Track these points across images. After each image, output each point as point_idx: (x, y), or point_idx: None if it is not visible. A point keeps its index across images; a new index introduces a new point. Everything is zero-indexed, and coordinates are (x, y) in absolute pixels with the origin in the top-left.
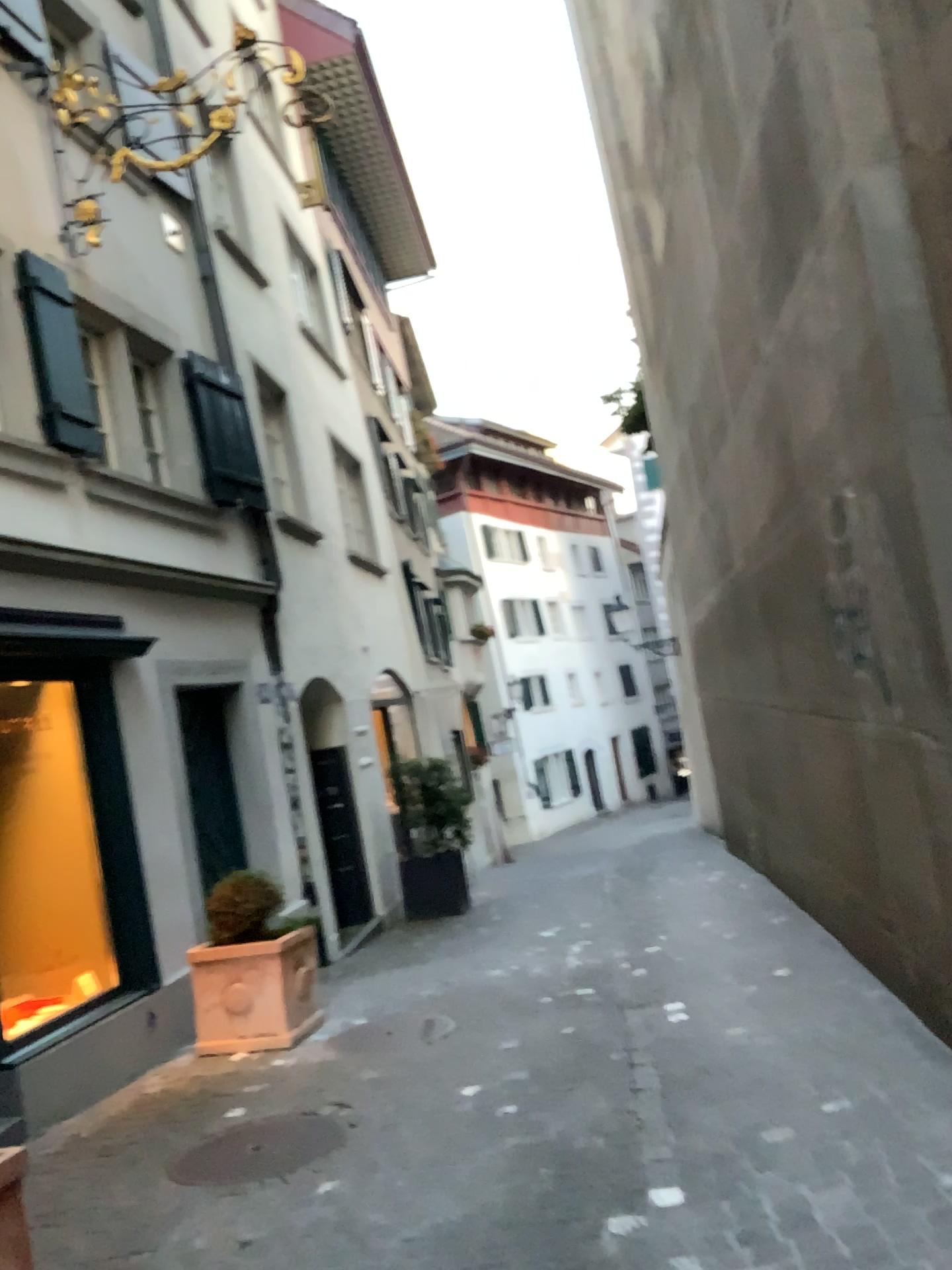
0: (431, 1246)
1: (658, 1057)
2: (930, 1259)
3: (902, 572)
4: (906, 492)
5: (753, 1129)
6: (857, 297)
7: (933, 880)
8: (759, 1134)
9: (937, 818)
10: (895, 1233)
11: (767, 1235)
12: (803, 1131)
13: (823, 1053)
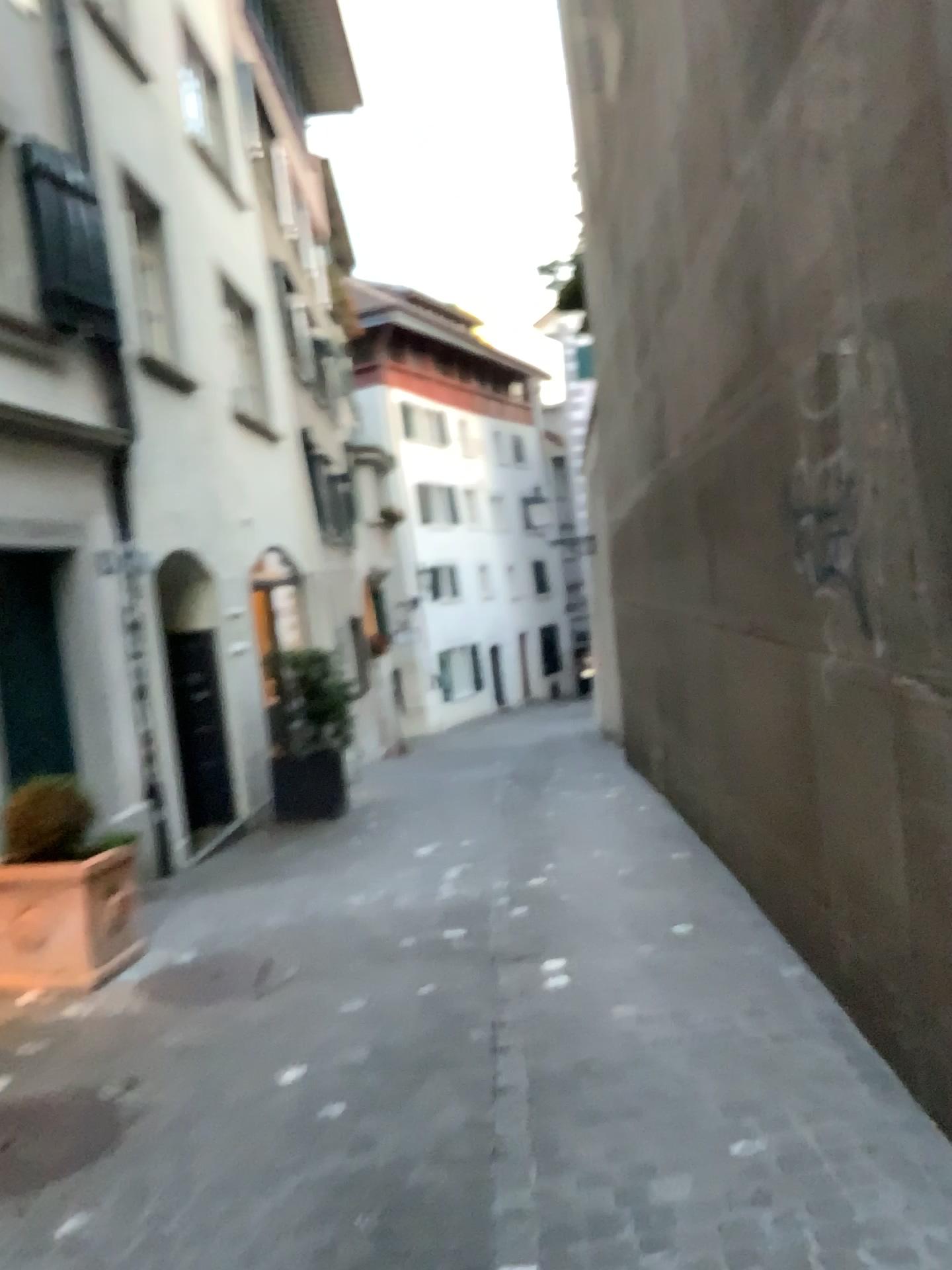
0: None
1: (527, 1045)
2: None
3: (921, 452)
4: (946, 332)
5: (640, 1179)
6: (905, 33)
7: (900, 867)
8: (647, 1190)
9: (921, 792)
10: None
11: None
12: (706, 1192)
13: (730, 1058)
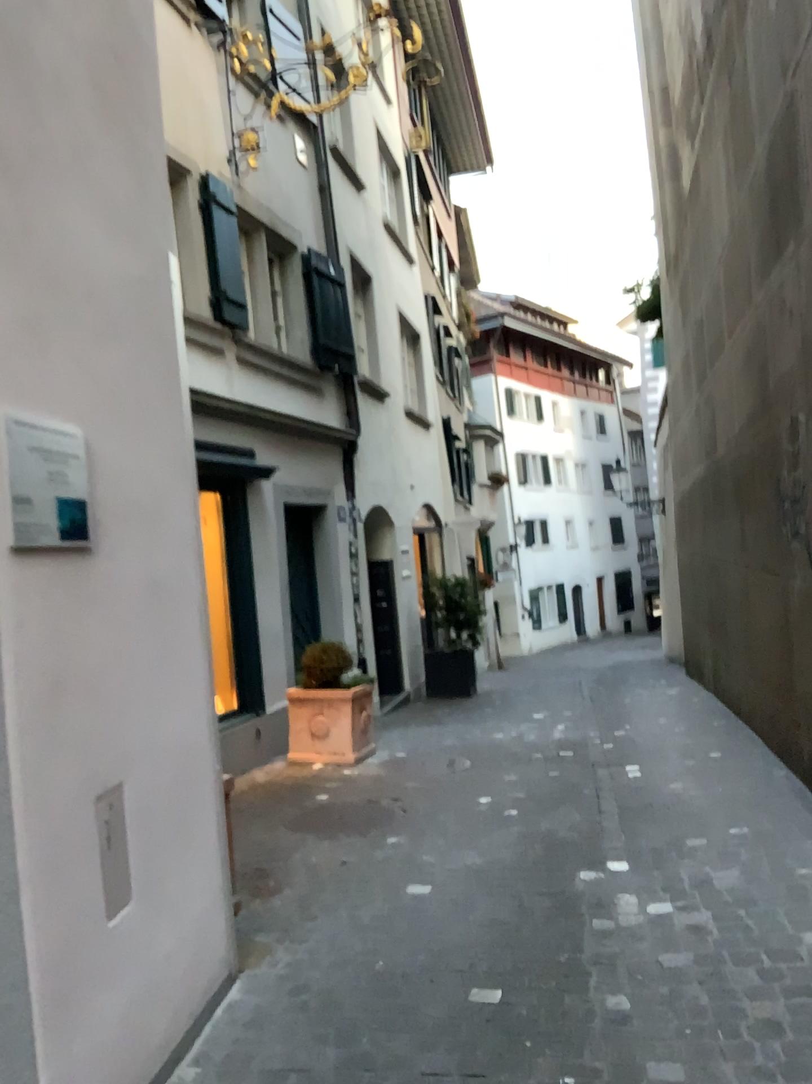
0: (465, 872)
1: (618, 793)
2: (780, 904)
3: None
4: None
5: (679, 836)
6: None
7: None
8: (682, 839)
9: None
10: (761, 891)
11: (680, 886)
12: (712, 839)
13: (734, 801)
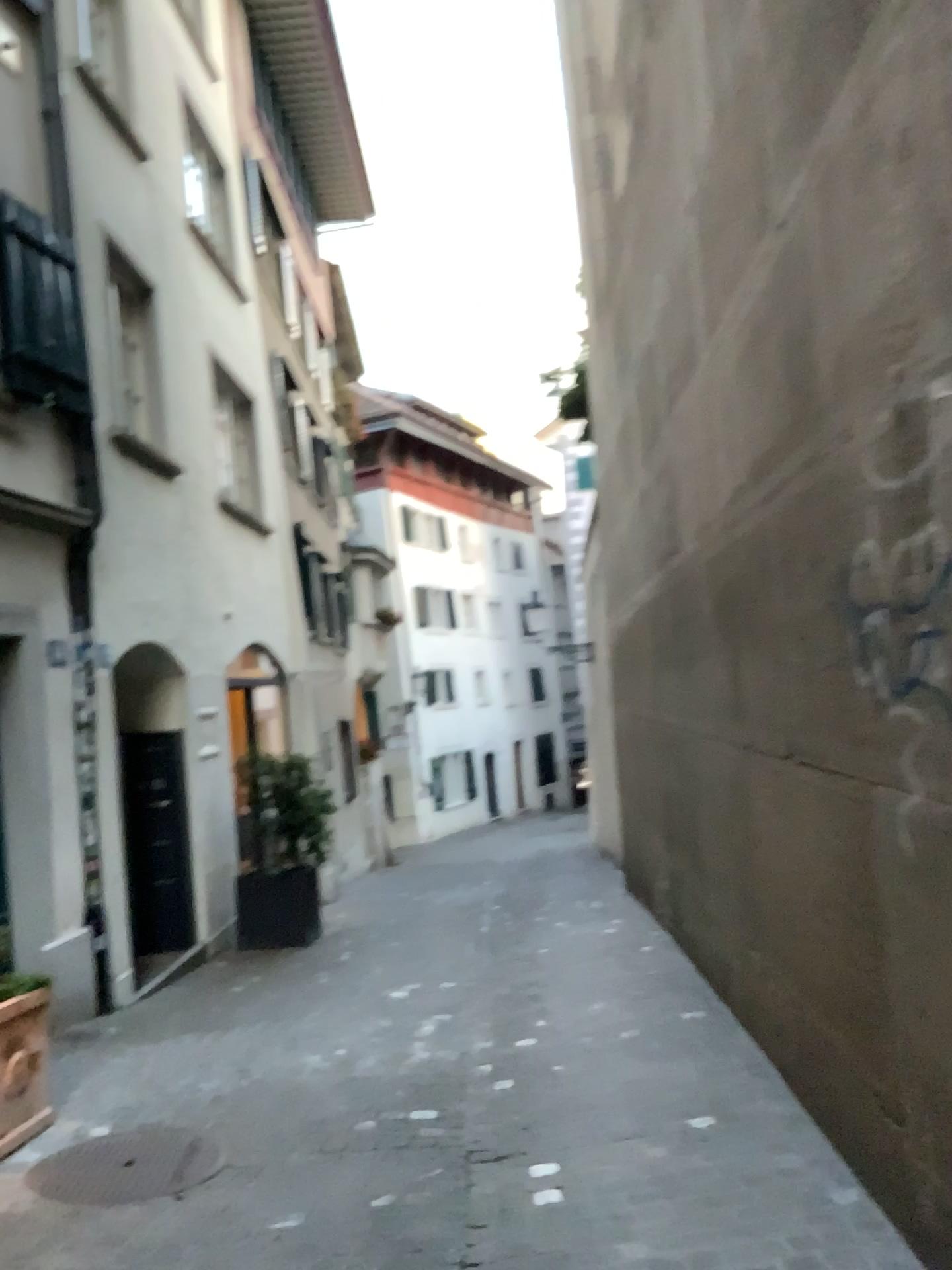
0: None
1: None
2: None
3: None
4: None
5: None
6: None
7: None
8: None
9: None
10: None
11: None
12: None
13: None
